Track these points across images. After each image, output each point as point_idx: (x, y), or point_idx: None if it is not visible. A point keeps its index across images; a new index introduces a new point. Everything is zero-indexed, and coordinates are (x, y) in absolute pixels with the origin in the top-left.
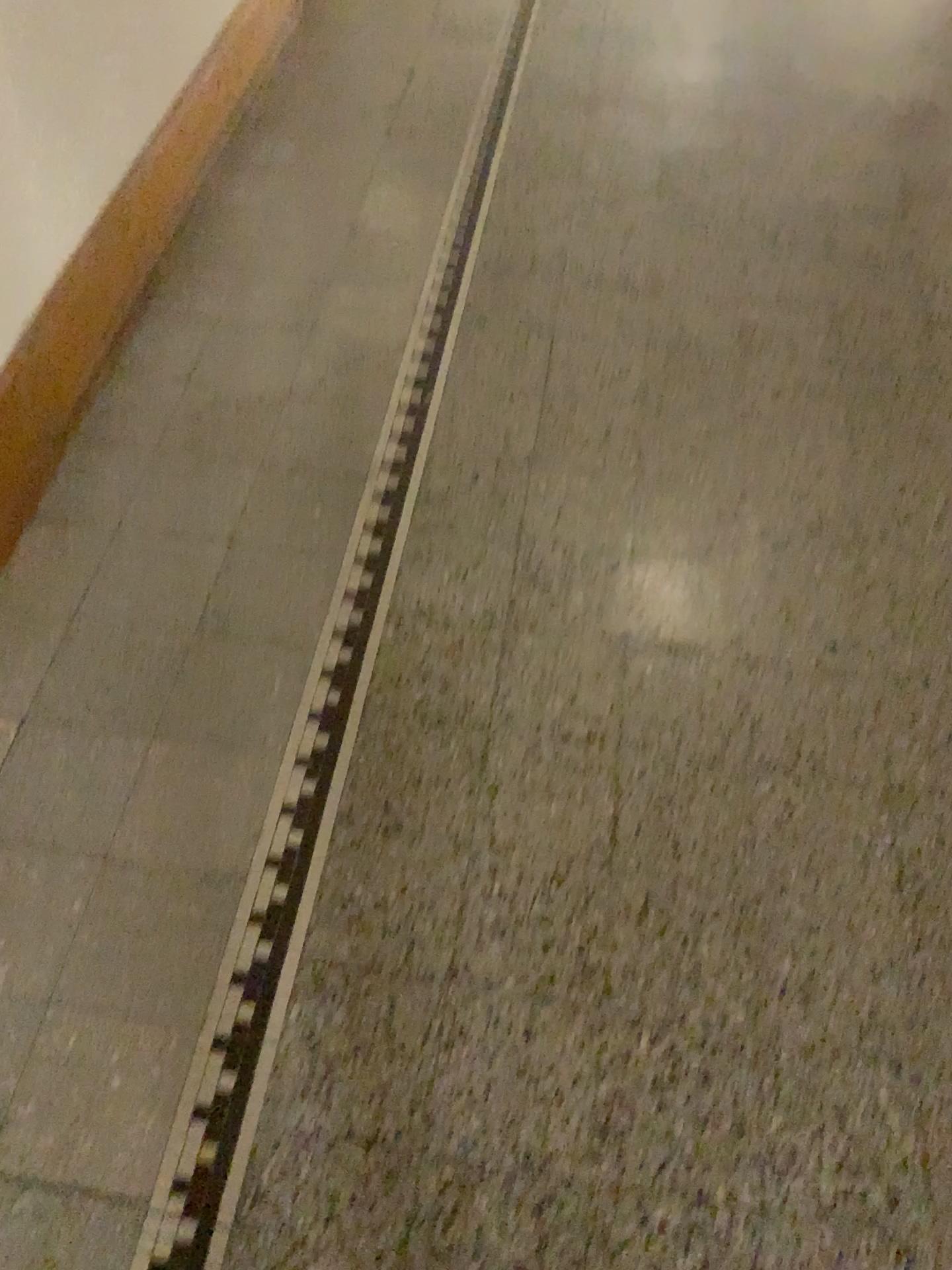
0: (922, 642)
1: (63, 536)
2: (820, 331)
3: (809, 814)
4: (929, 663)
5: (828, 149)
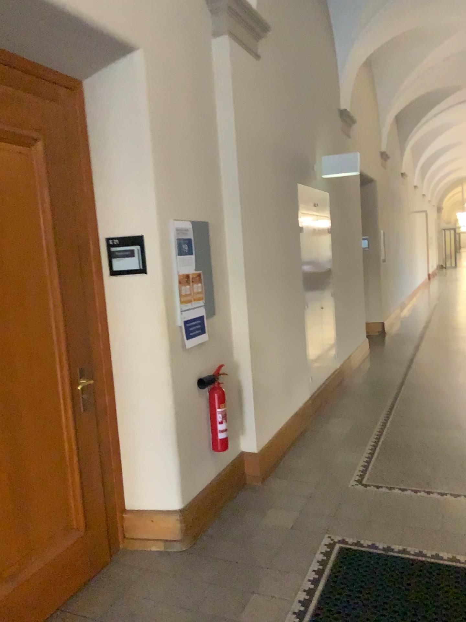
0: None
1: (347, 388)
2: None
3: None
4: None
5: None
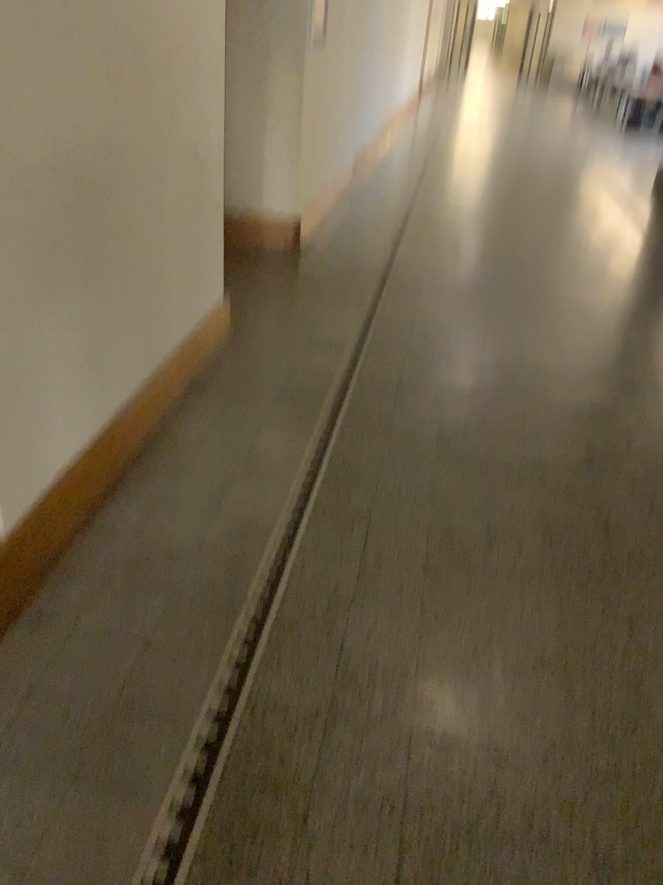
0: (615, 744)
1: (33, 633)
2: (539, 529)
3: (539, 873)
4: (620, 760)
5: (541, 422)
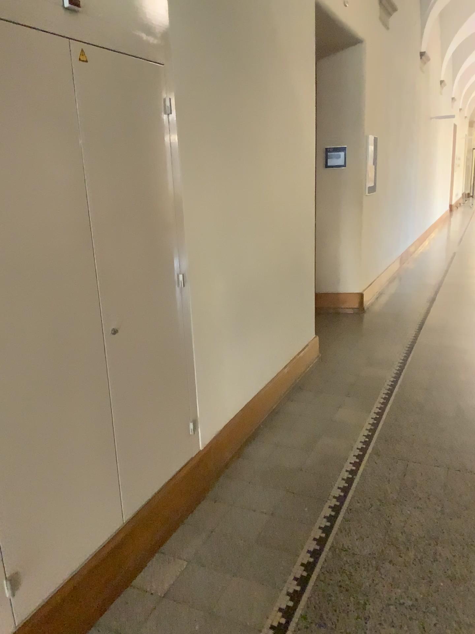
0: None
1: (213, 502)
2: None
3: None
4: None
5: None
